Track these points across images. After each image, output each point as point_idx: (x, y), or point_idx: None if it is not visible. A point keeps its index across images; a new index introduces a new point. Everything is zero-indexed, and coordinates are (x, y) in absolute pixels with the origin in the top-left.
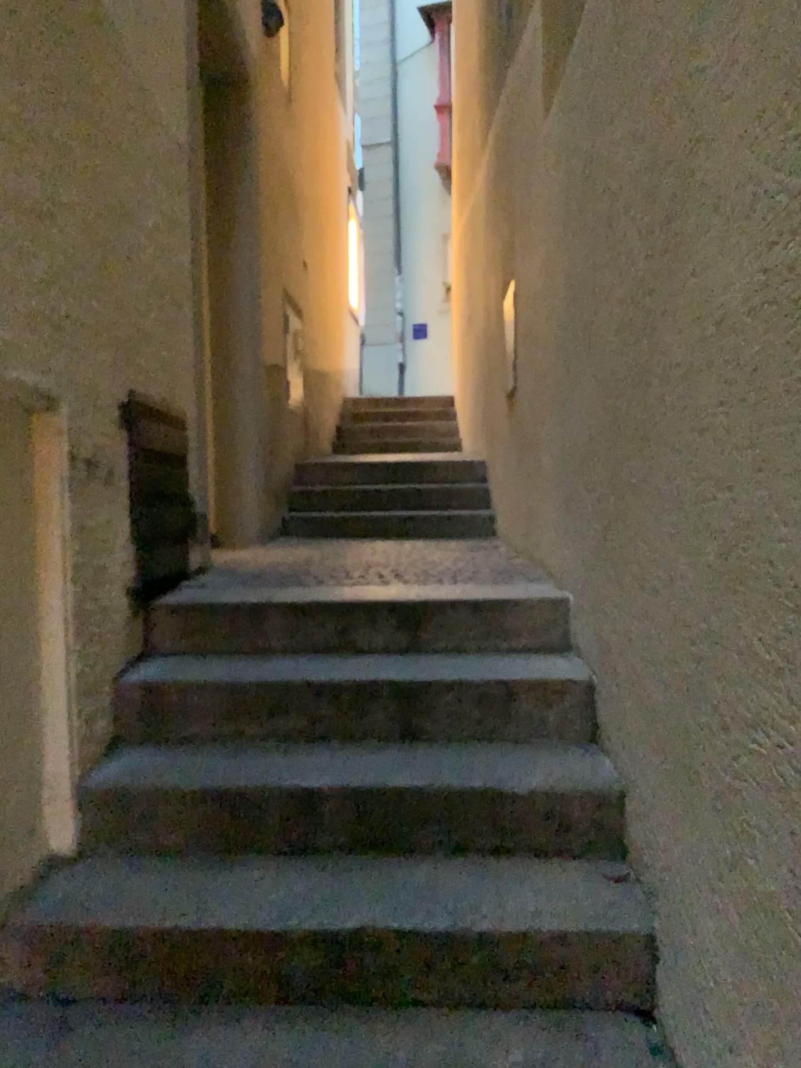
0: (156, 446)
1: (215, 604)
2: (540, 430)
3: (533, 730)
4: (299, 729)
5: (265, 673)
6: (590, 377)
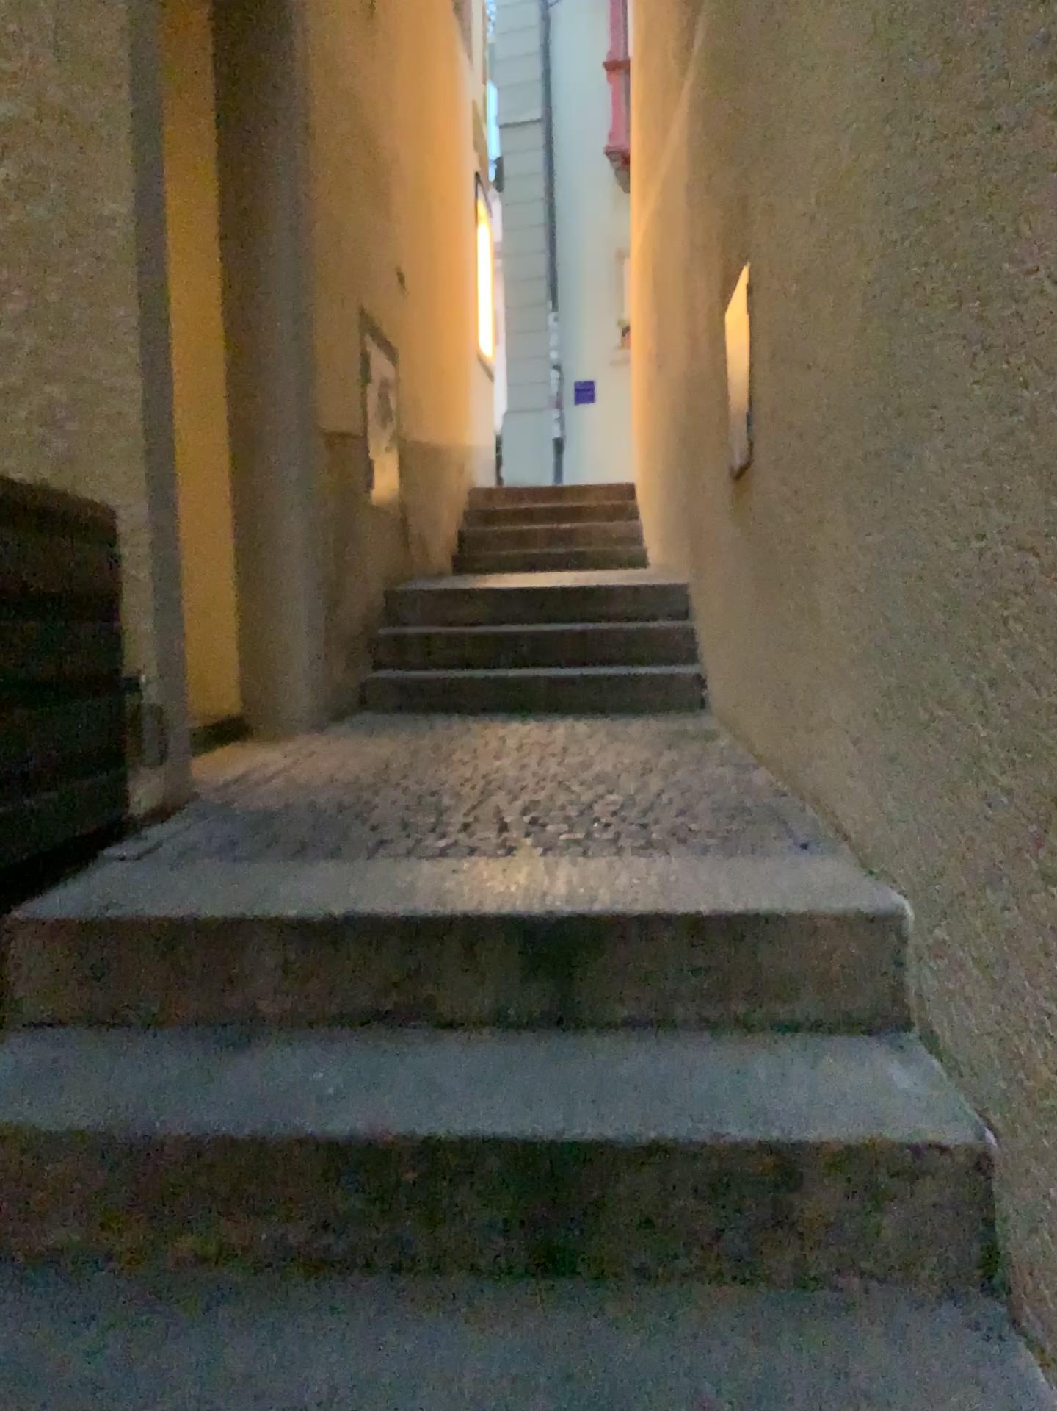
0: (21, 580)
1: (151, 908)
2: (815, 536)
3: (846, 1267)
4: (290, 1251)
5: (226, 1094)
6: (984, 407)
